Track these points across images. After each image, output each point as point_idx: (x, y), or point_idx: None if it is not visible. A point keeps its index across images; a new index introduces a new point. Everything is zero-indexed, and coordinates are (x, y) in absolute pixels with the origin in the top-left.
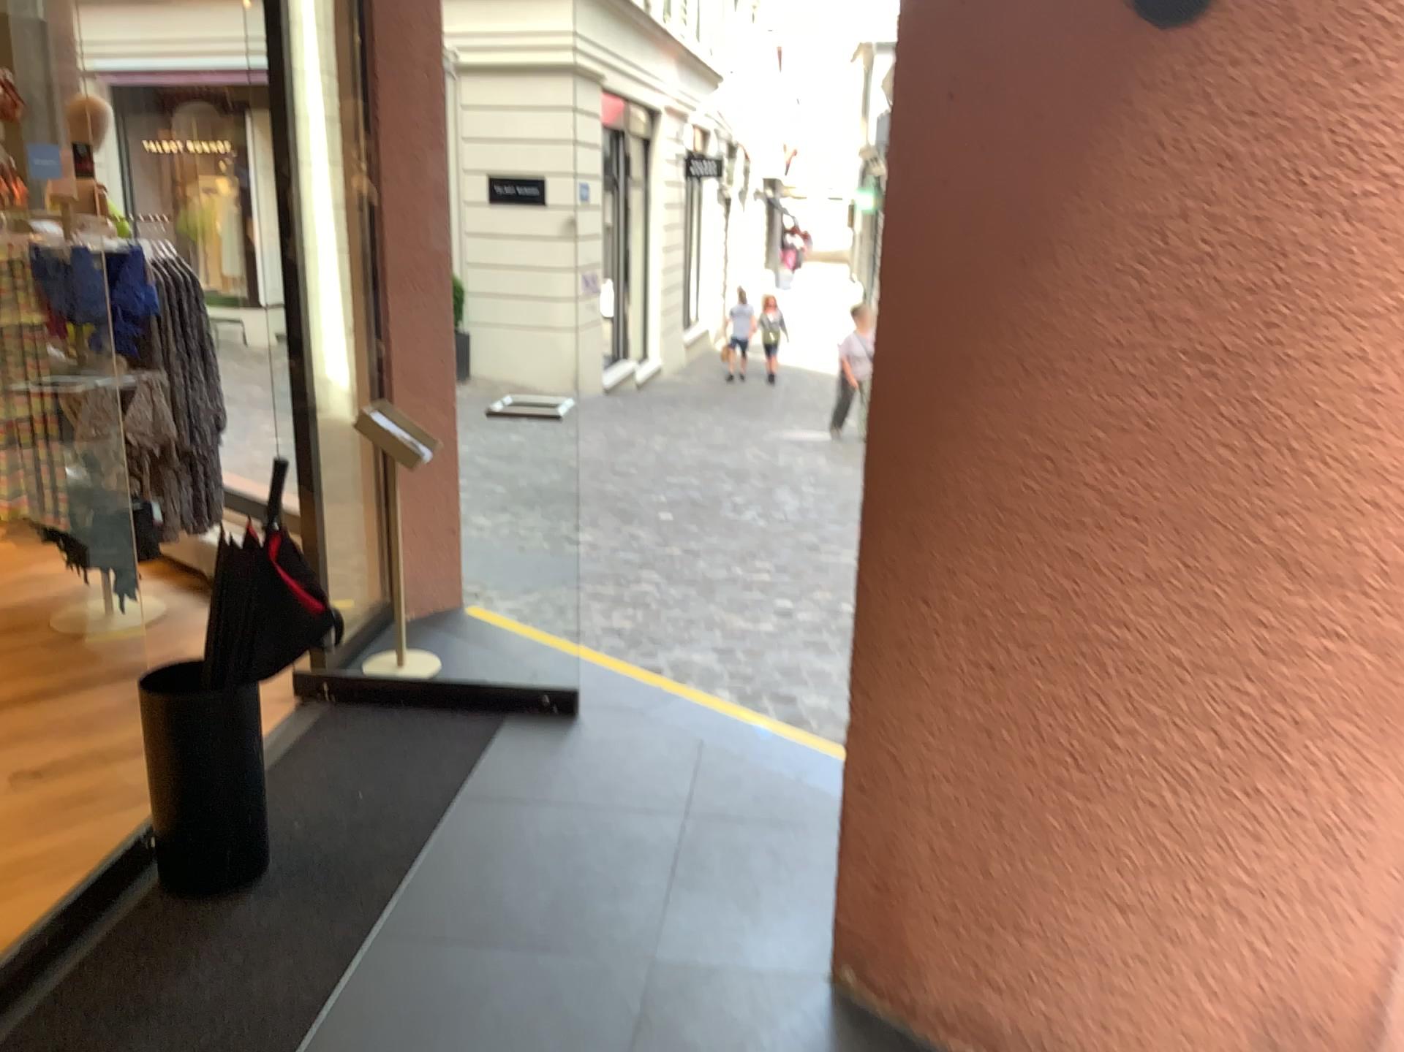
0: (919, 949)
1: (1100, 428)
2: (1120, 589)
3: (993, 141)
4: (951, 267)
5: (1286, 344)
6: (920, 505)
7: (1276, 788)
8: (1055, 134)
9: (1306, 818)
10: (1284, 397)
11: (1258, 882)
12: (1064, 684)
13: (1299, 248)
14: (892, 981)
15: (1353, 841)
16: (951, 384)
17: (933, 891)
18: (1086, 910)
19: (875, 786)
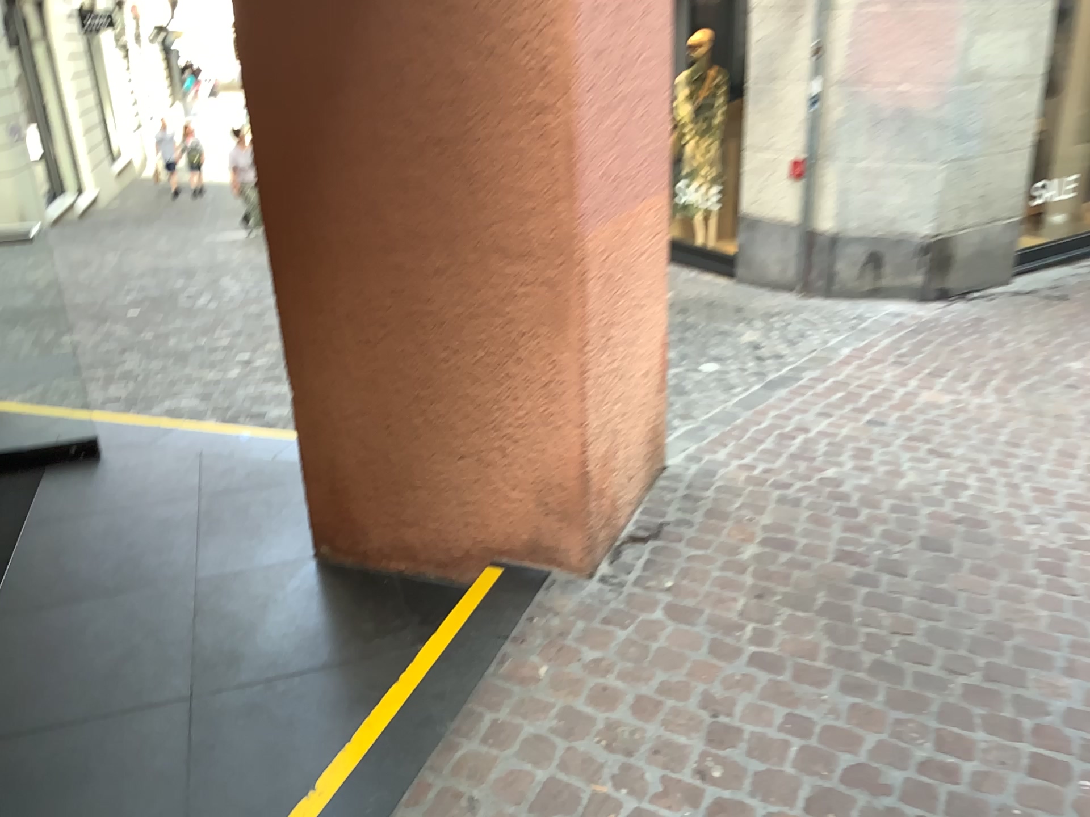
0: (361, 523)
1: (393, 188)
2: (423, 280)
3: (296, 17)
4: (288, 99)
5: (476, 127)
6: (302, 252)
7: (520, 371)
8: (331, 11)
9: (536, 382)
10: (481, 157)
11: (521, 423)
12: (406, 342)
13: (471, 72)
14: (350, 548)
15: (558, 388)
16: (304, 173)
17: (361, 485)
18: (444, 467)
19: (314, 434)
